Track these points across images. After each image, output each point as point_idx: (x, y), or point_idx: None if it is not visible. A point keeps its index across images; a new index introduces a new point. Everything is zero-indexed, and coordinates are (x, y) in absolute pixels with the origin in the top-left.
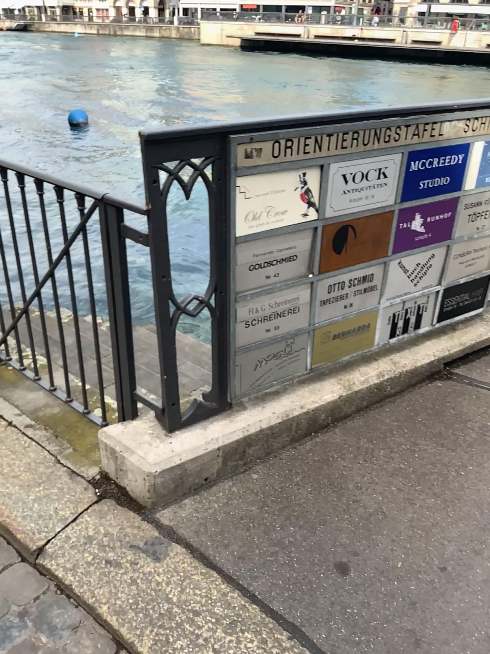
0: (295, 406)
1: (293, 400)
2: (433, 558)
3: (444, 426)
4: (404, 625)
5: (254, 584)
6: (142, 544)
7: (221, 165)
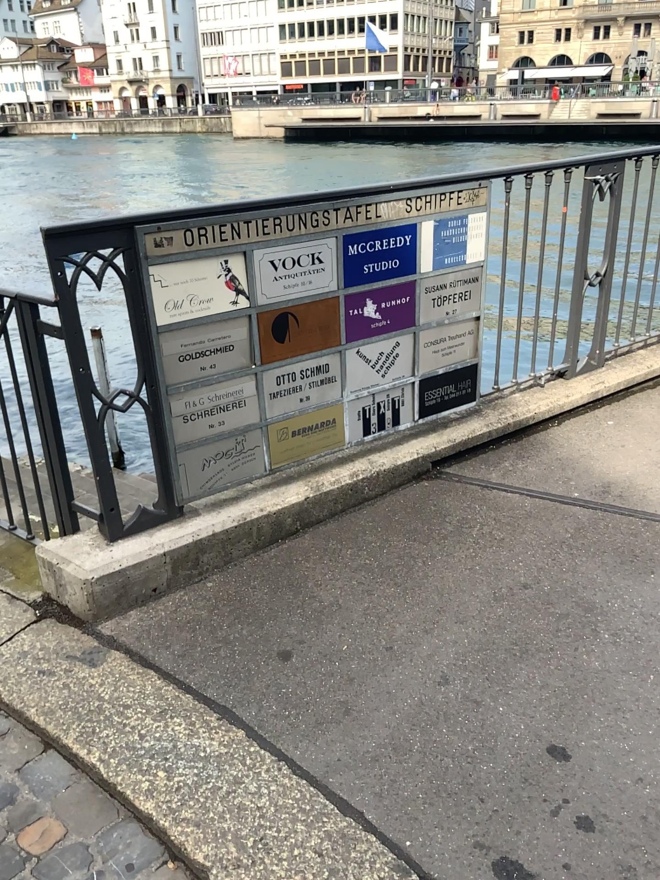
0: (253, 510)
1: (252, 505)
2: (381, 641)
3: (423, 524)
4: (337, 698)
5: (191, 677)
6: (81, 654)
7: (130, 255)
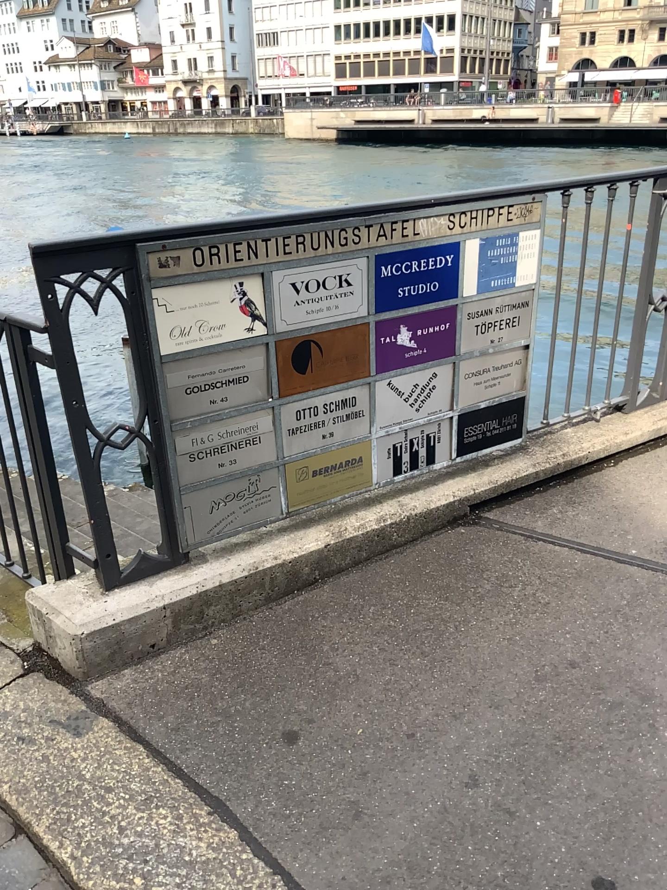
0: (267, 558)
1: (266, 551)
2: (401, 724)
3: (456, 578)
4: (346, 795)
5: (183, 757)
6: (66, 719)
7: (131, 277)
